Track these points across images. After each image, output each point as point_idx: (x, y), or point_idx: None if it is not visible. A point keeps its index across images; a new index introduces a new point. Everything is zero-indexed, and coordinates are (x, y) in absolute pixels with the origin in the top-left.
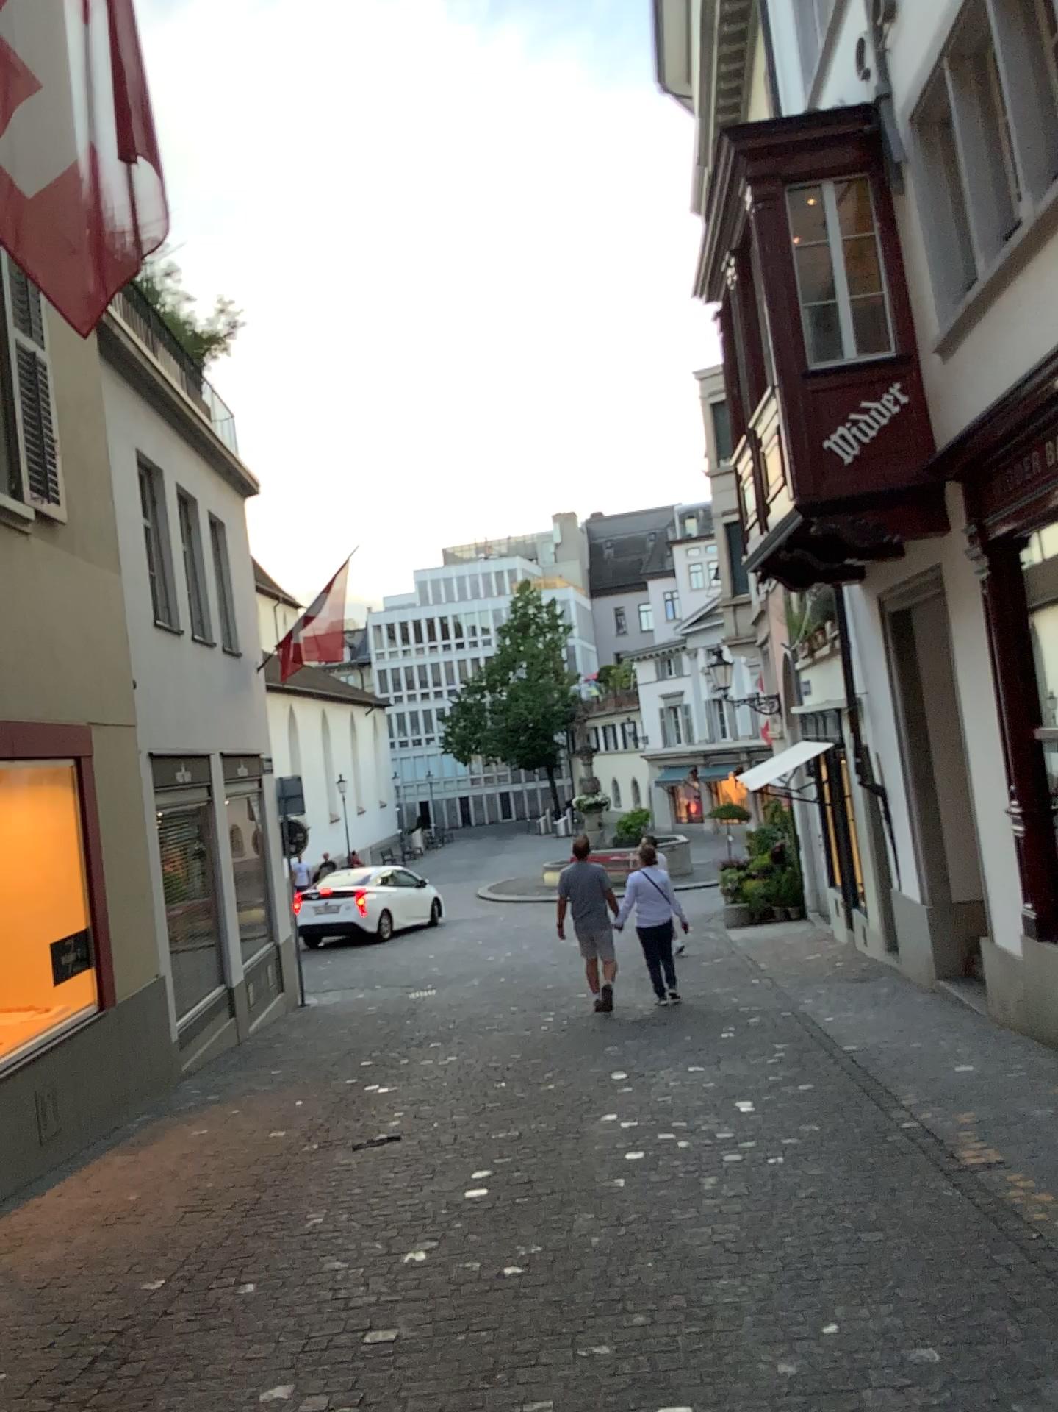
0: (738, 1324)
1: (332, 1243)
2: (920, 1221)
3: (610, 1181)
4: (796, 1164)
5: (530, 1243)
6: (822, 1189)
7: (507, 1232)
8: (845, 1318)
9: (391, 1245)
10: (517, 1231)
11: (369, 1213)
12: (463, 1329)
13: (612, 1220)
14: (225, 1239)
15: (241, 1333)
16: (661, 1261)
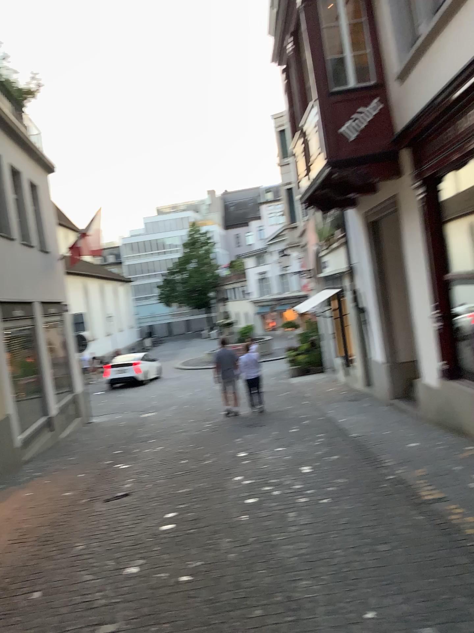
0: (315, 615)
1: (85, 564)
2: (410, 537)
3: (239, 519)
4: (338, 505)
5: (195, 561)
6: (353, 519)
7: (182, 554)
8: (377, 606)
9: (117, 564)
10: (188, 553)
11: (107, 544)
12: (155, 623)
13: (240, 544)
14: (26, 563)
15: (24, 630)
16: (269, 570)
